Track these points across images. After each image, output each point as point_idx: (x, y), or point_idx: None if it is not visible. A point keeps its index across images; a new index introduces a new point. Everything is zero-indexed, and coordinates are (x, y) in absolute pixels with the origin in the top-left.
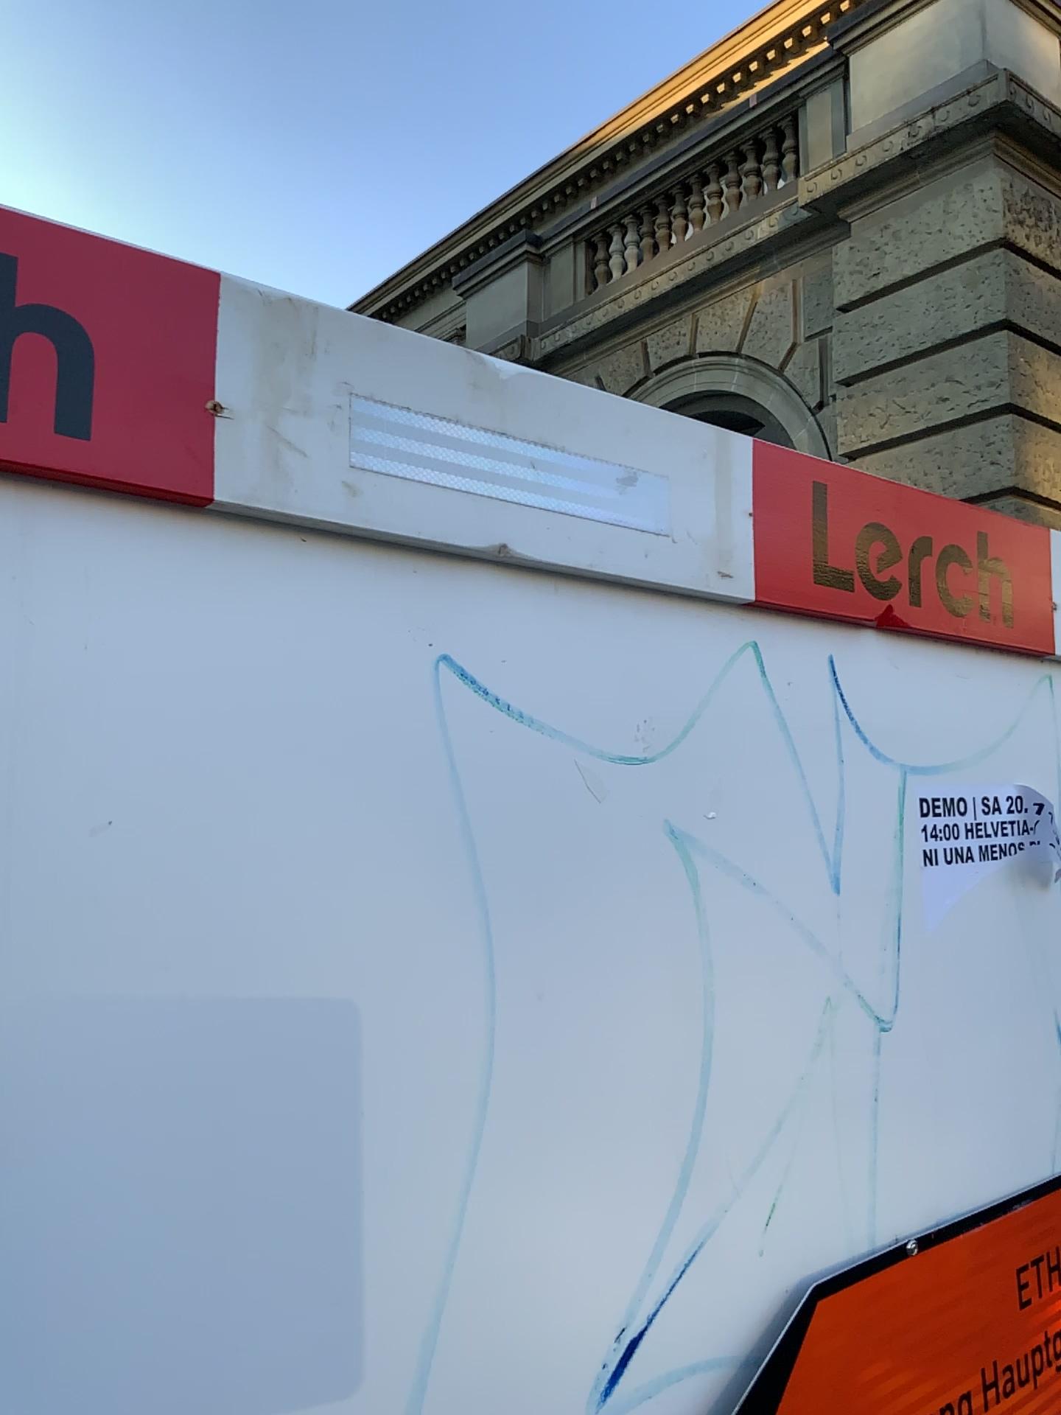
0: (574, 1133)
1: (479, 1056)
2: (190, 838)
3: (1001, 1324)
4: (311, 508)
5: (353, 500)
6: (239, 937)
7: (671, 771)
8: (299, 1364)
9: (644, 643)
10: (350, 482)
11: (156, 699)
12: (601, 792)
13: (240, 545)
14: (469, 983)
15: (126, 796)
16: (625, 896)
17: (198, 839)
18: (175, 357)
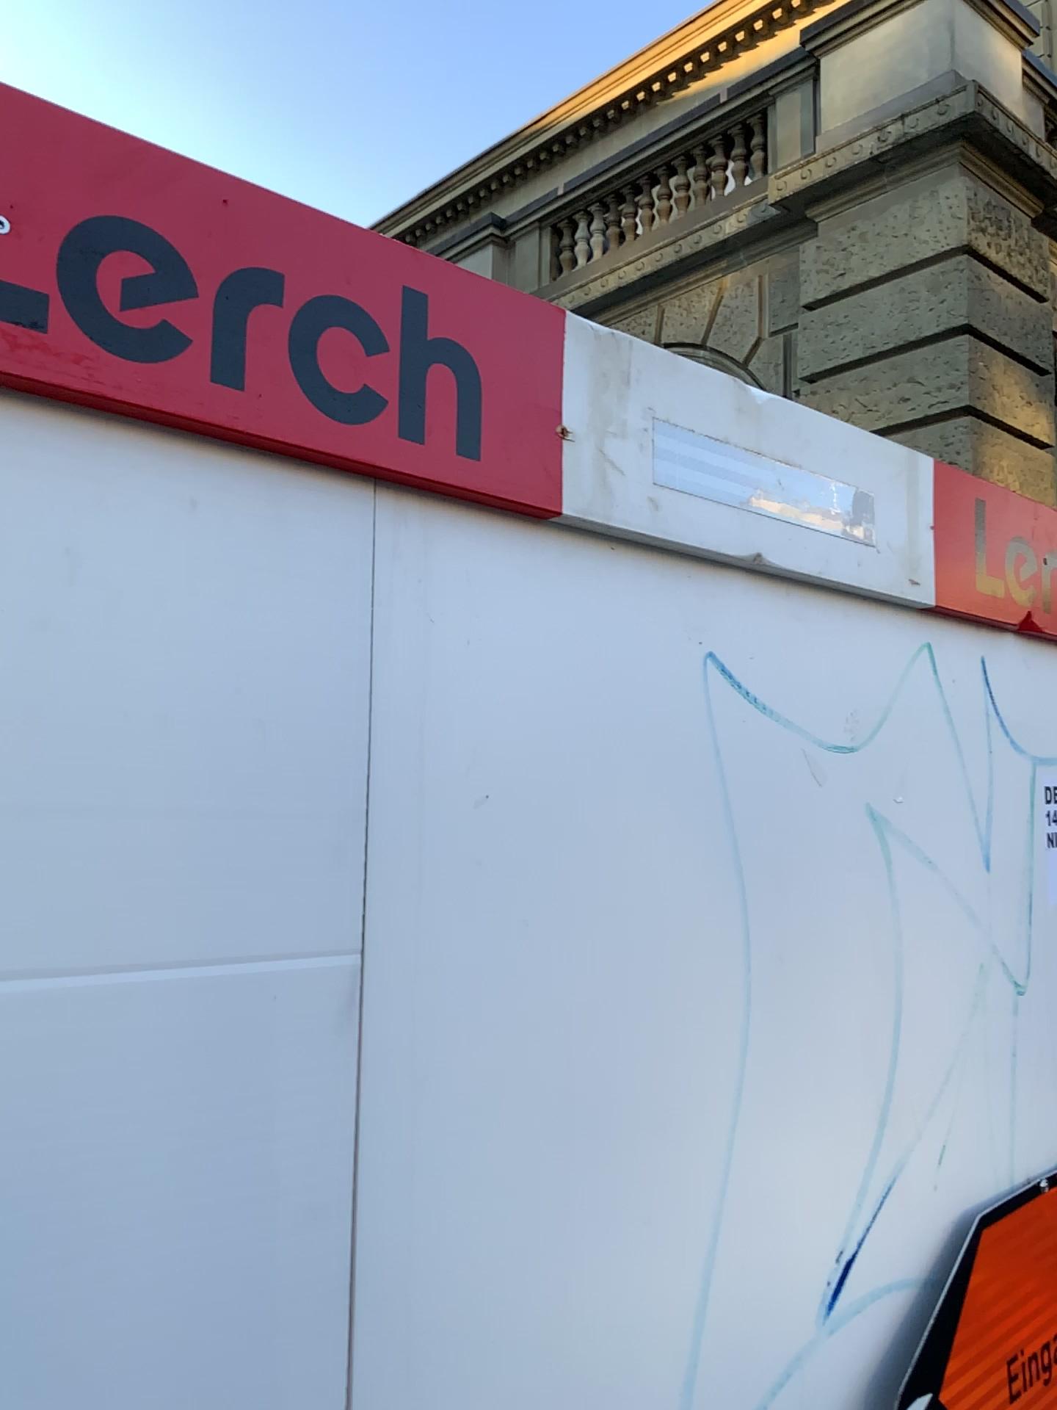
0: (806, 1079)
1: (741, 1010)
2: (540, 812)
3: None
4: (631, 521)
5: (658, 514)
6: (575, 901)
7: (870, 759)
8: (618, 1274)
9: (850, 644)
10: (656, 498)
11: (515, 688)
12: (822, 777)
13: (571, 552)
14: (732, 944)
15: (496, 774)
16: (839, 869)
17: (546, 814)
18: (540, 385)
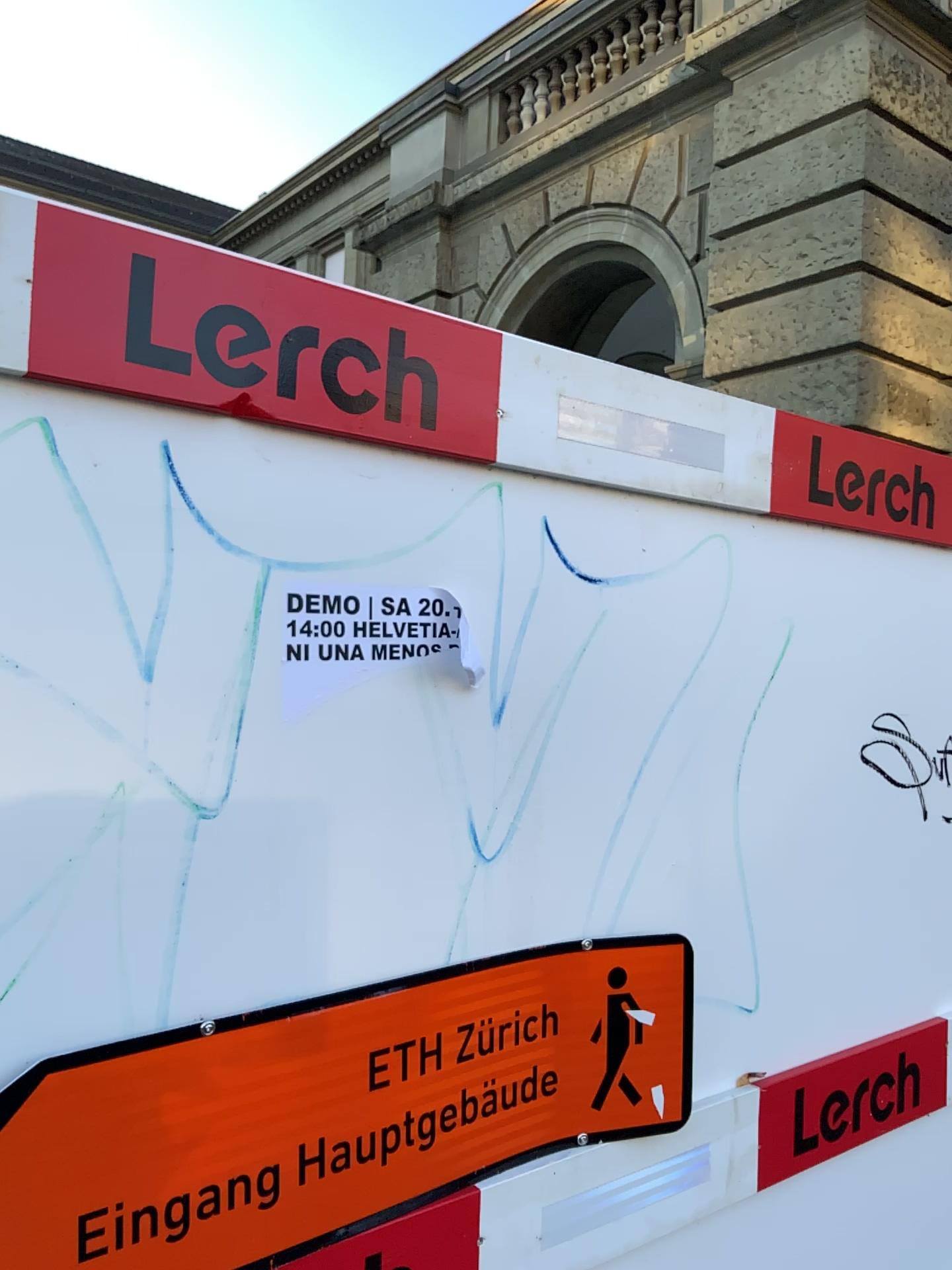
0: None
1: None
2: None
3: (341, 1101)
4: None
5: None
6: None
7: None
8: None
9: None
10: None
11: None
12: None
13: None
14: None
15: None
16: None
17: None
18: None
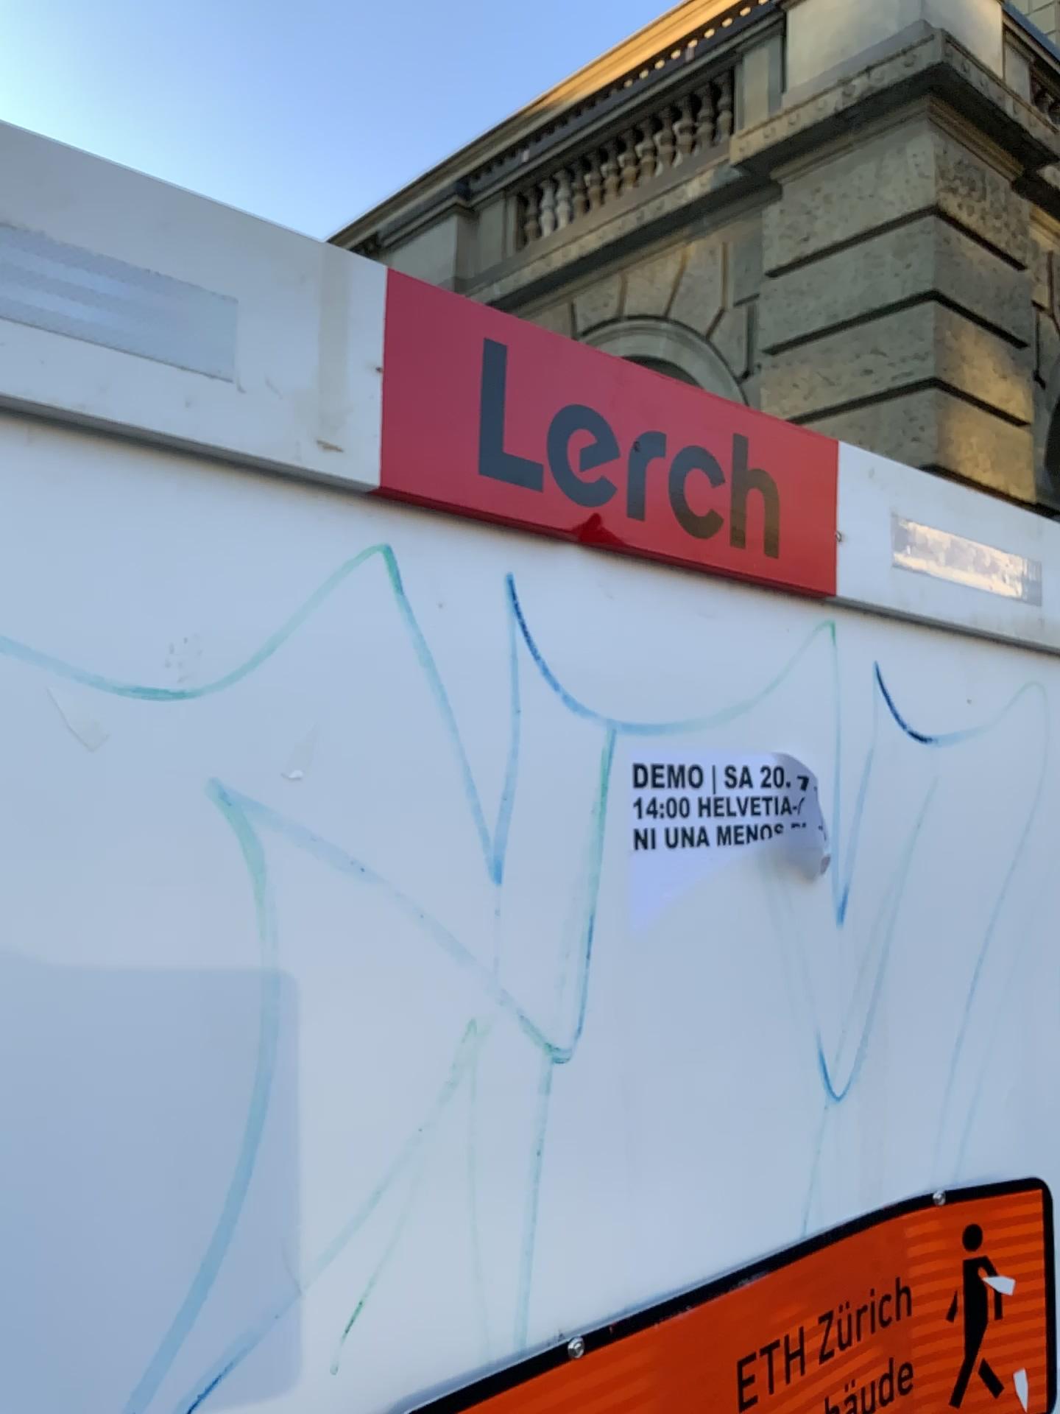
0: (6, 1221)
1: None
2: None
3: None
4: None
5: None
6: None
7: (229, 711)
8: None
9: (194, 533)
10: None
11: None
12: (98, 734)
13: None
14: None
15: None
16: (132, 880)
17: None
18: None
